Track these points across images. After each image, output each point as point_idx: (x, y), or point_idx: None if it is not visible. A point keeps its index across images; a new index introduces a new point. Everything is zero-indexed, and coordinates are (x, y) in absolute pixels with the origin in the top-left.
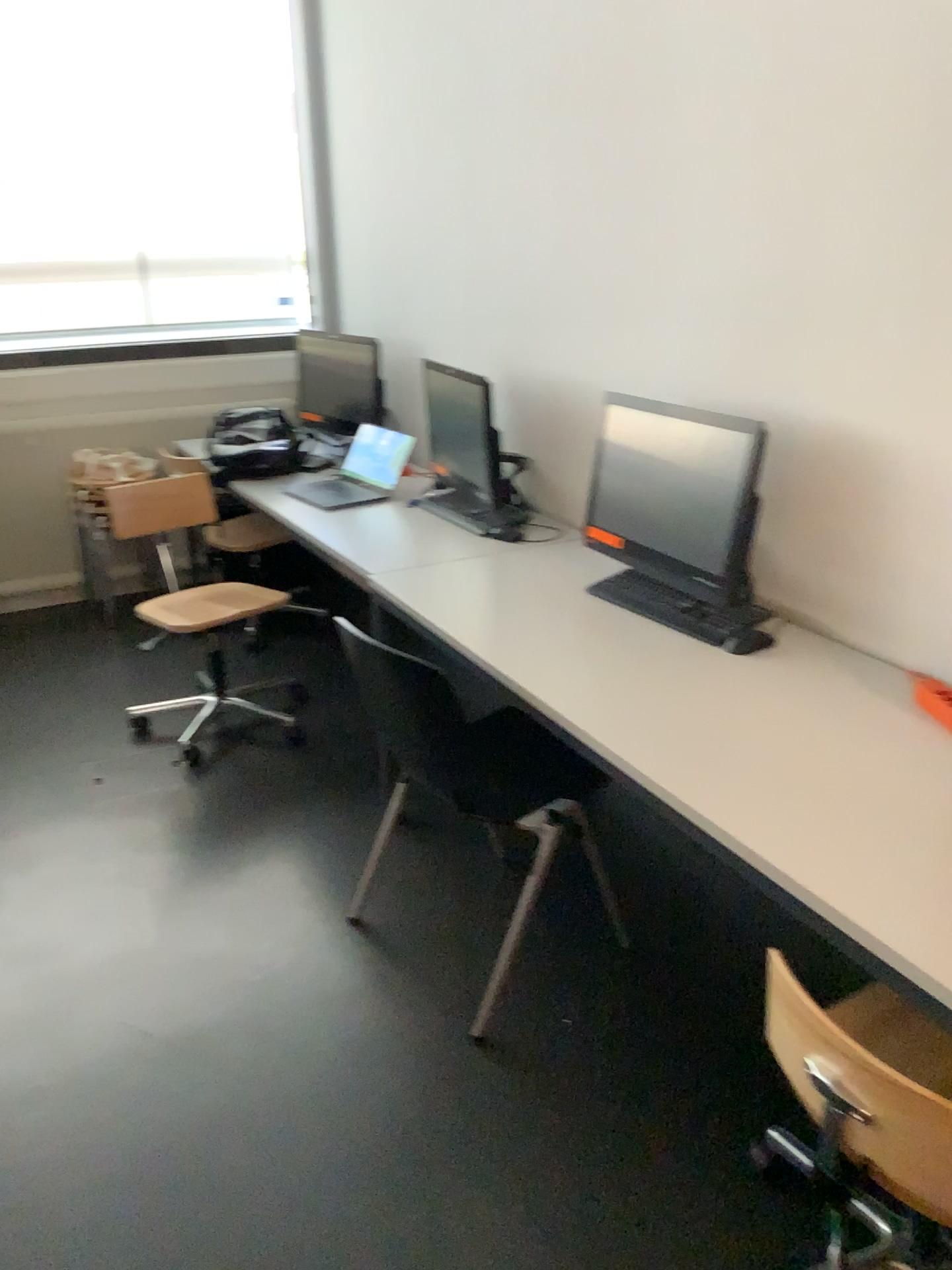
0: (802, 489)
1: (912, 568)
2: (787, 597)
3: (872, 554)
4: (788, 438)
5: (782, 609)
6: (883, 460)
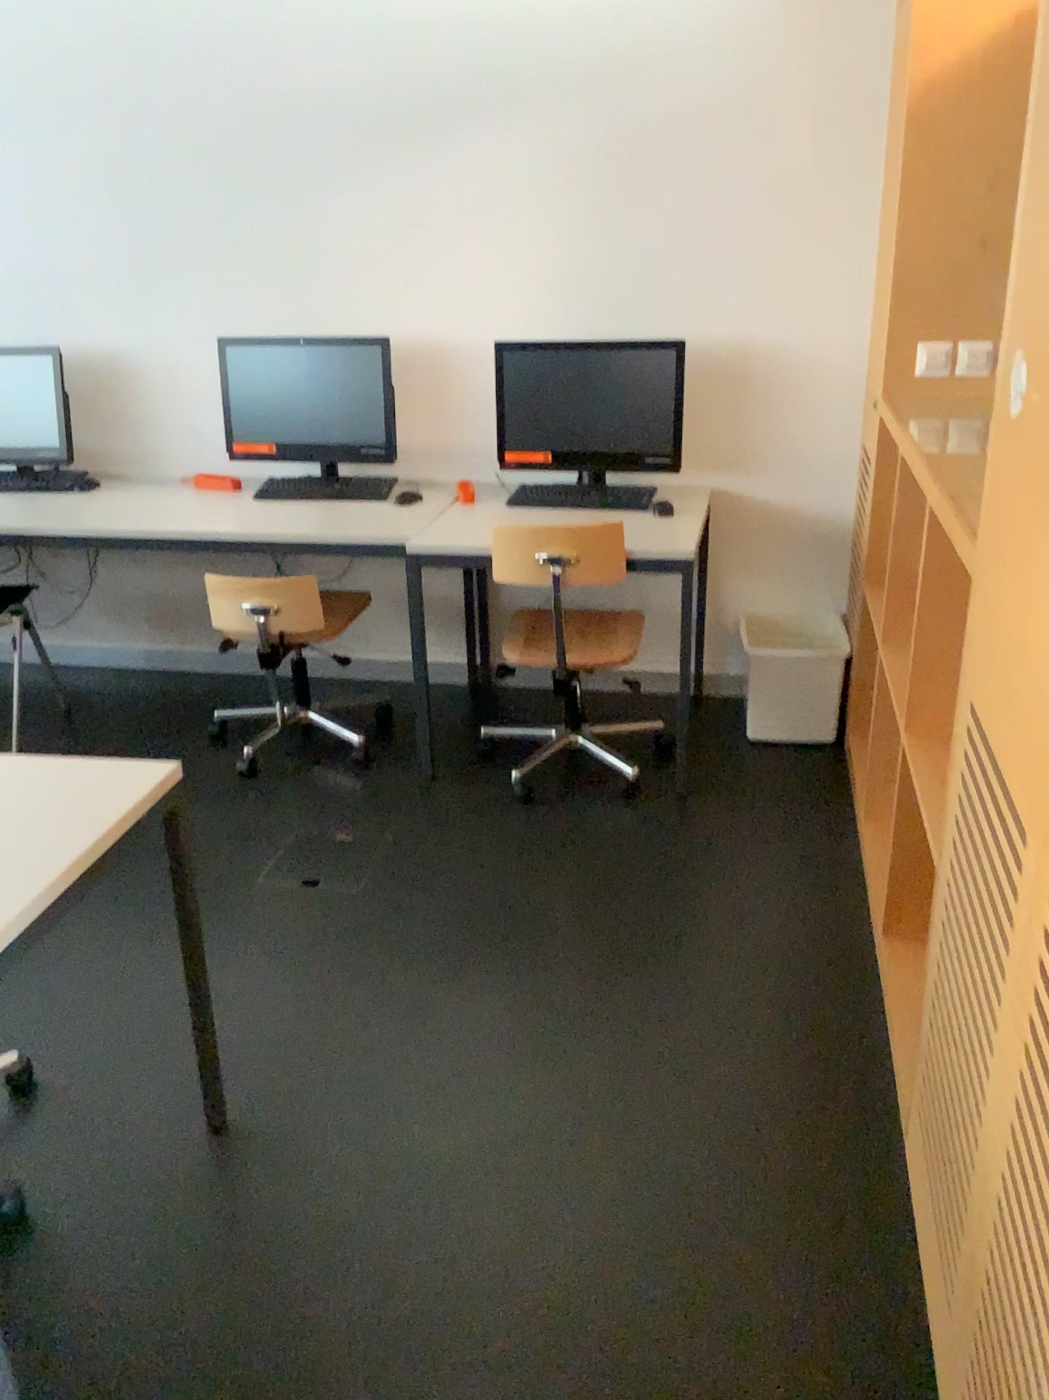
0: (86, 388)
1: (172, 415)
2: (95, 460)
3: (145, 414)
4: (67, 359)
5: (93, 469)
6: (137, 357)
